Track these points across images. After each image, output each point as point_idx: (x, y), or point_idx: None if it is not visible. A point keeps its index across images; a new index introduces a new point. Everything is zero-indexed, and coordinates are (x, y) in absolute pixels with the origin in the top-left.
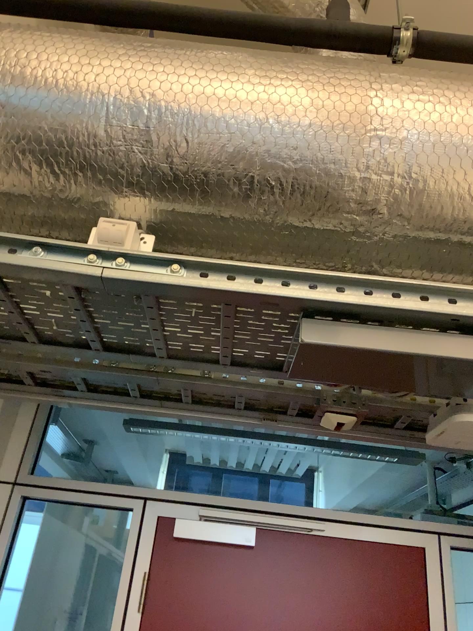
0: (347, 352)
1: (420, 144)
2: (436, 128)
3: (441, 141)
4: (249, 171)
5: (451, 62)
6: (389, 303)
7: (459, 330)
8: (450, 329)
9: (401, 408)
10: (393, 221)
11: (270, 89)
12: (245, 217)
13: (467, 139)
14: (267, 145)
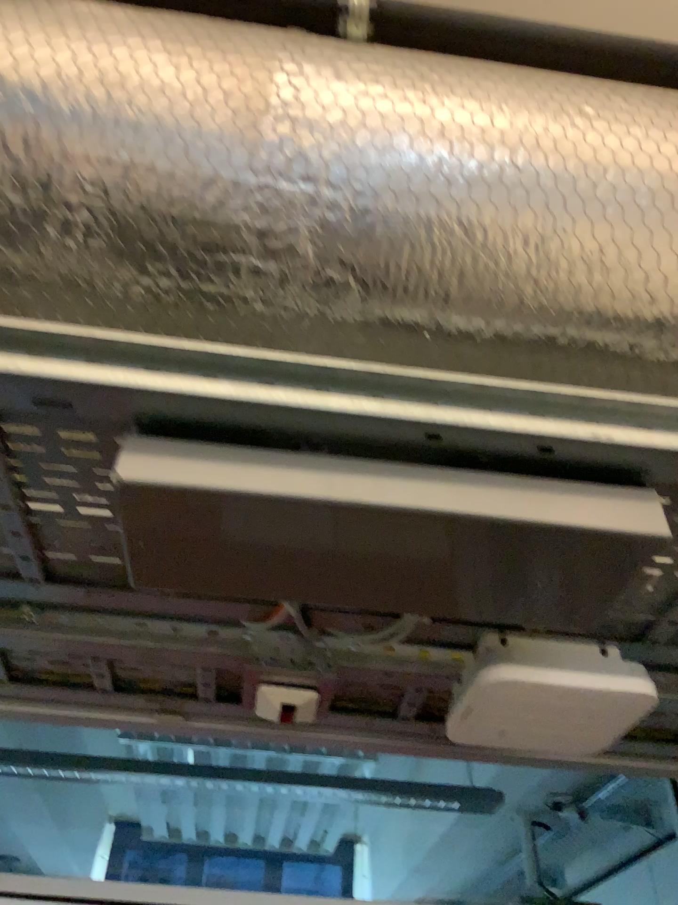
0: (218, 506)
1: (367, 134)
2: (398, 112)
3: (407, 132)
4: (48, 170)
5: (440, 53)
6: (299, 401)
7: (445, 461)
8: (429, 461)
9: (395, 667)
10: (326, 272)
11: (99, 40)
12: (45, 264)
13: (452, 132)
14: (82, 124)
